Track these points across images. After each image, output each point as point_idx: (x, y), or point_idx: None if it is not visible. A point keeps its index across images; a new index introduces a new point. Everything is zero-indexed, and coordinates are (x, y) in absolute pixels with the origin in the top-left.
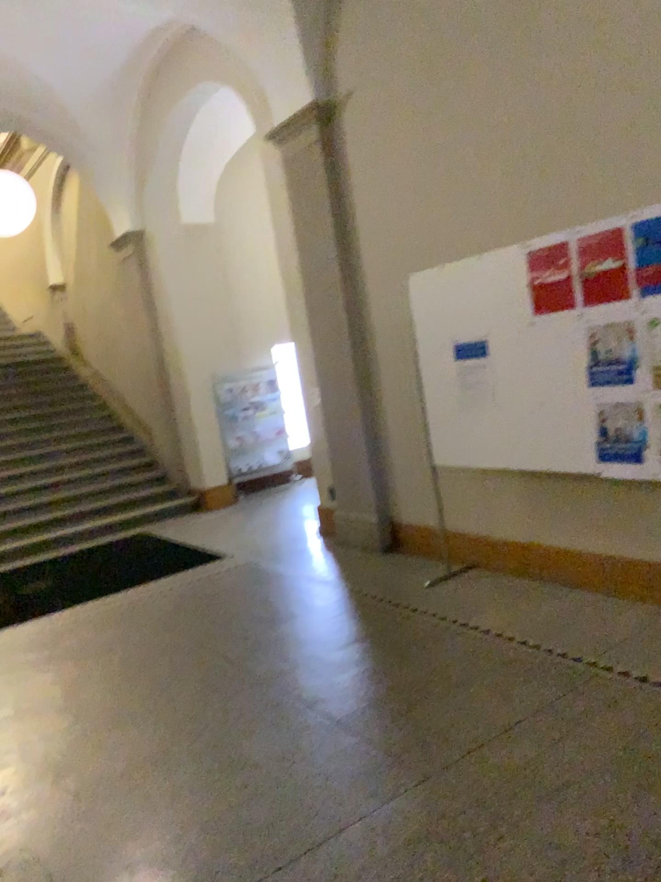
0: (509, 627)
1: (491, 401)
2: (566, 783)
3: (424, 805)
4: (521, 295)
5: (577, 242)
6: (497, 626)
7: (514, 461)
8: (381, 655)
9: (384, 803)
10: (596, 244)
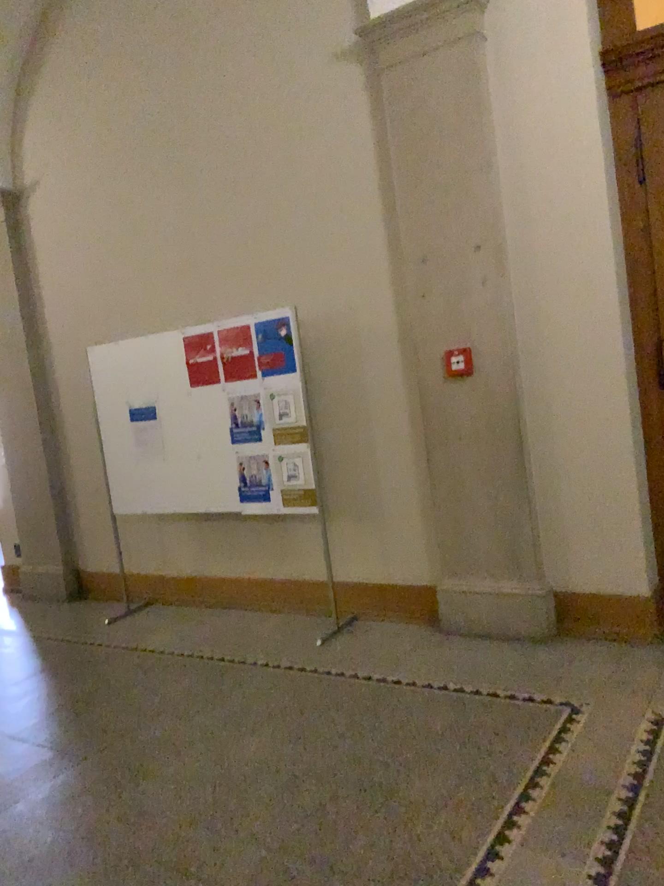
0: (170, 644)
1: (158, 456)
2: (193, 741)
3: (81, 776)
4: (180, 370)
5: (219, 331)
6: (161, 645)
7: (178, 506)
8: (55, 681)
9: (46, 782)
10: (233, 334)
